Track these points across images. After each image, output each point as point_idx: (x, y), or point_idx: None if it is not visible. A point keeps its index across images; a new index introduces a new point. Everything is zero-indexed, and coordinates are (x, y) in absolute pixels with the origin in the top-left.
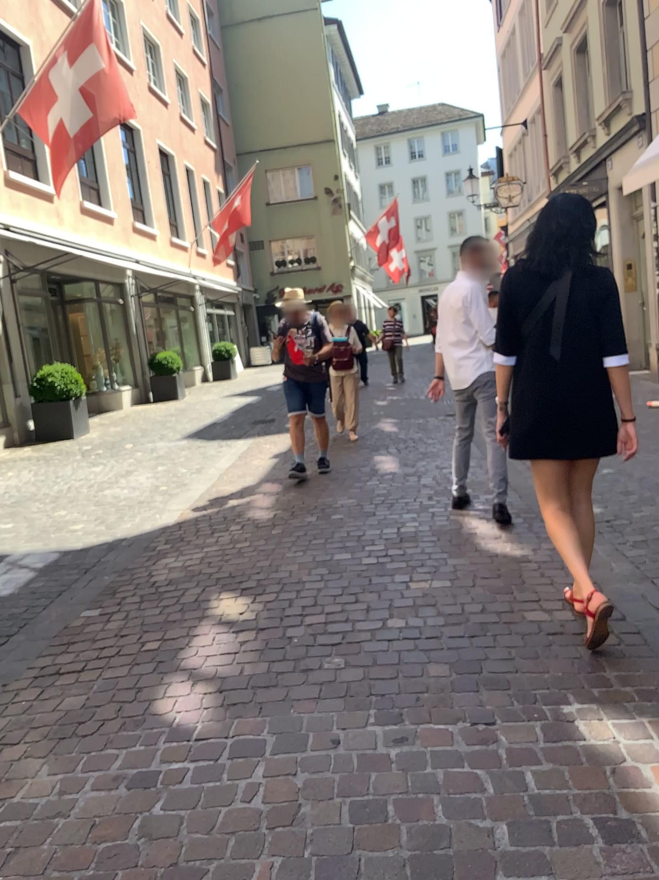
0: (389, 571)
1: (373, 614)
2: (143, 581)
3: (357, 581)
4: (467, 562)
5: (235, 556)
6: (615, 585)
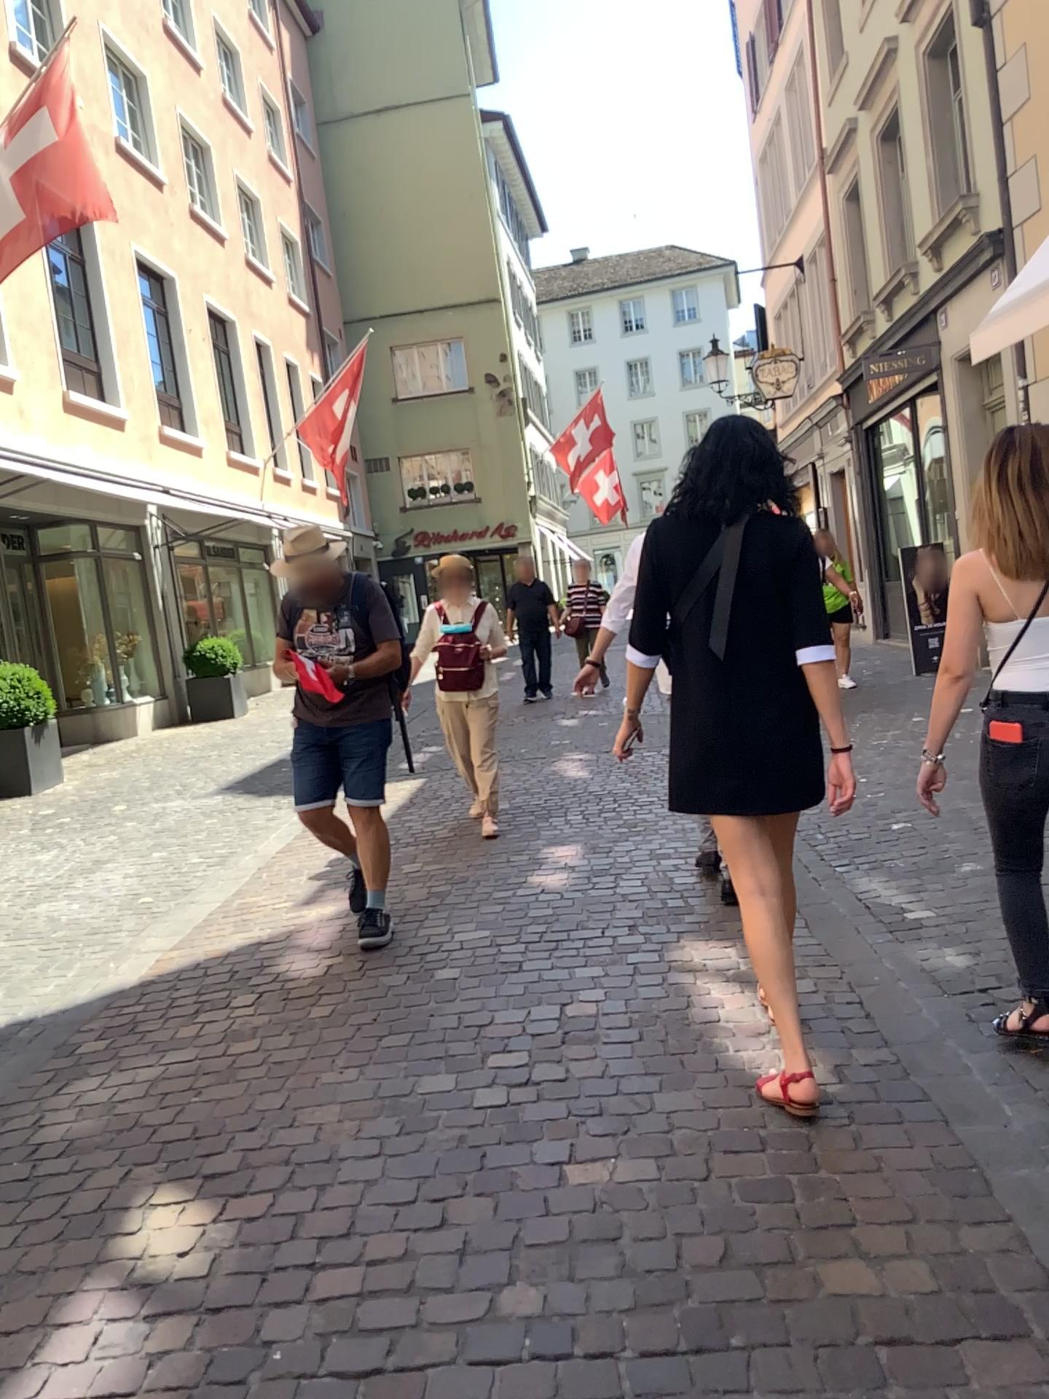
0: (528, 1127)
1: (472, 1263)
2: (12, 1147)
3: (455, 1158)
4: (696, 1103)
5: (222, 1075)
6: (1019, 1169)
